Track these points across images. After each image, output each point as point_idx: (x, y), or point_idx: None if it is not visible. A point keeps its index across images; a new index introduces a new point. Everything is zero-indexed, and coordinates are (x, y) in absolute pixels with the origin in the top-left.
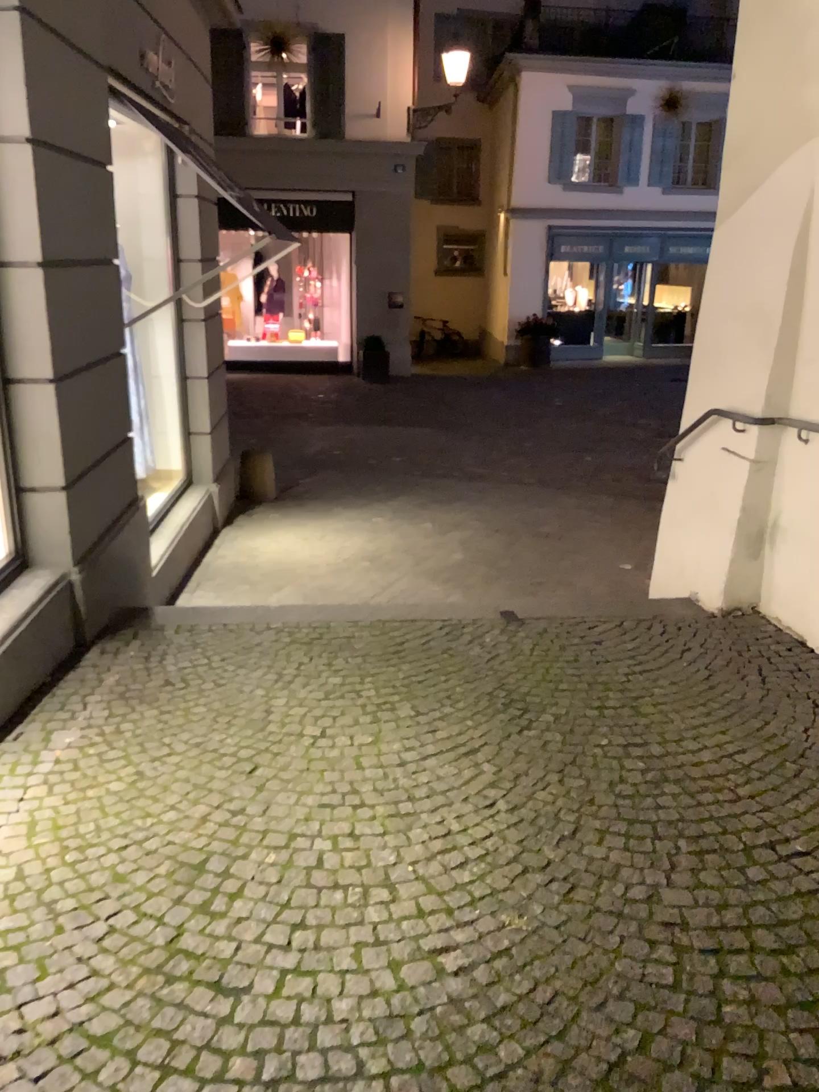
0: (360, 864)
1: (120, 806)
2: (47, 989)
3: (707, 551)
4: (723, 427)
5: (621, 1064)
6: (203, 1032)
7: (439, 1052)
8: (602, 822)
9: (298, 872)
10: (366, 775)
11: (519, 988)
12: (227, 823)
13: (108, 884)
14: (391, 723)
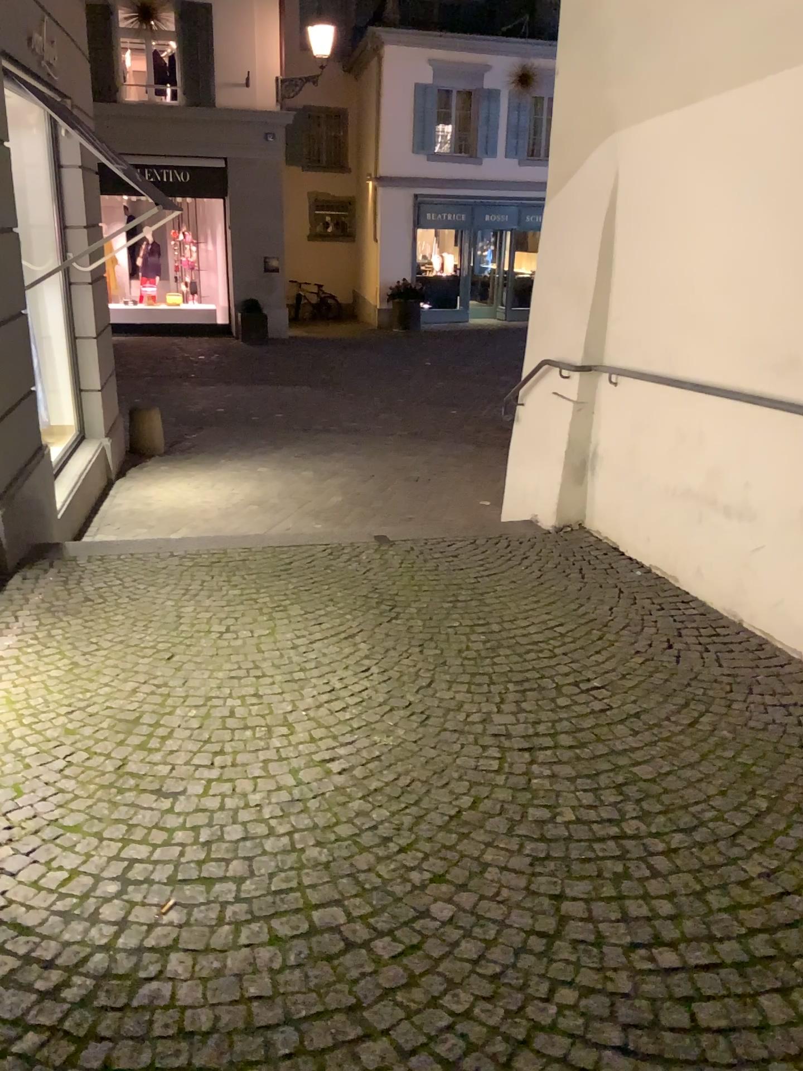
0: (263, 712)
1: (62, 685)
2: (26, 799)
3: (545, 479)
4: (554, 374)
5: (458, 814)
6: (152, 815)
7: (328, 816)
8: (452, 676)
9: (214, 719)
10: (264, 655)
11: (386, 777)
12: (153, 692)
13: (62, 734)
14: (283, 619)
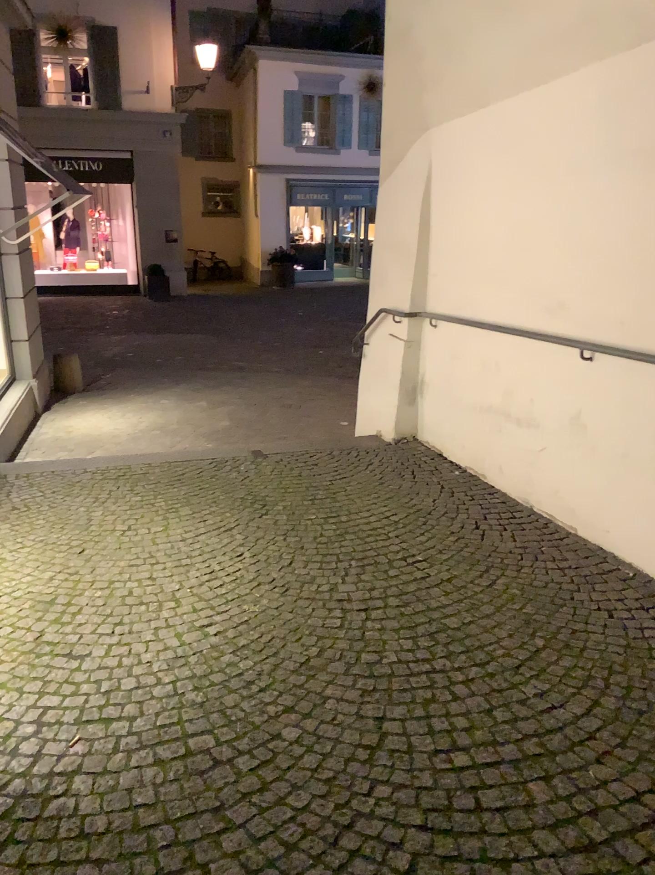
0: (156, 591)
1: None
2: None
3: (386, 402)
4: (389, 319)
5: (307, 661)
6: (63, 673)
7: (204, 667)
8: (307, 557)
9: (116, 597)
10: (158, 546)
11: (251, 636)
12: (67, 578)
13: None
14: (175, 518)
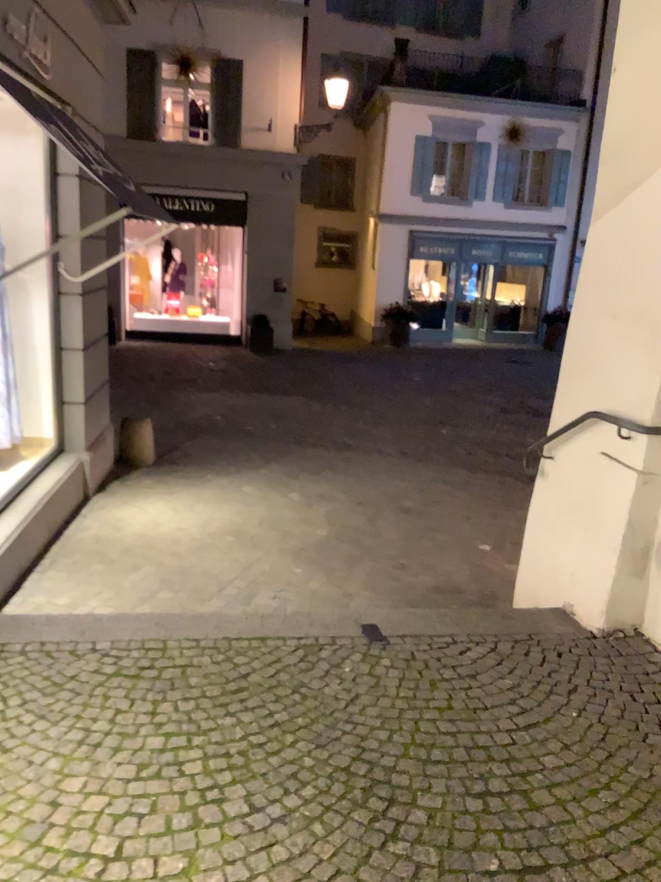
0: None
1: None
2: None
3: (584, 562)
4: (605, 432)
5: None
6: None
7: None
8: None
9: None
10: None
11: None
12: None
13: None
14: (214, 829)
